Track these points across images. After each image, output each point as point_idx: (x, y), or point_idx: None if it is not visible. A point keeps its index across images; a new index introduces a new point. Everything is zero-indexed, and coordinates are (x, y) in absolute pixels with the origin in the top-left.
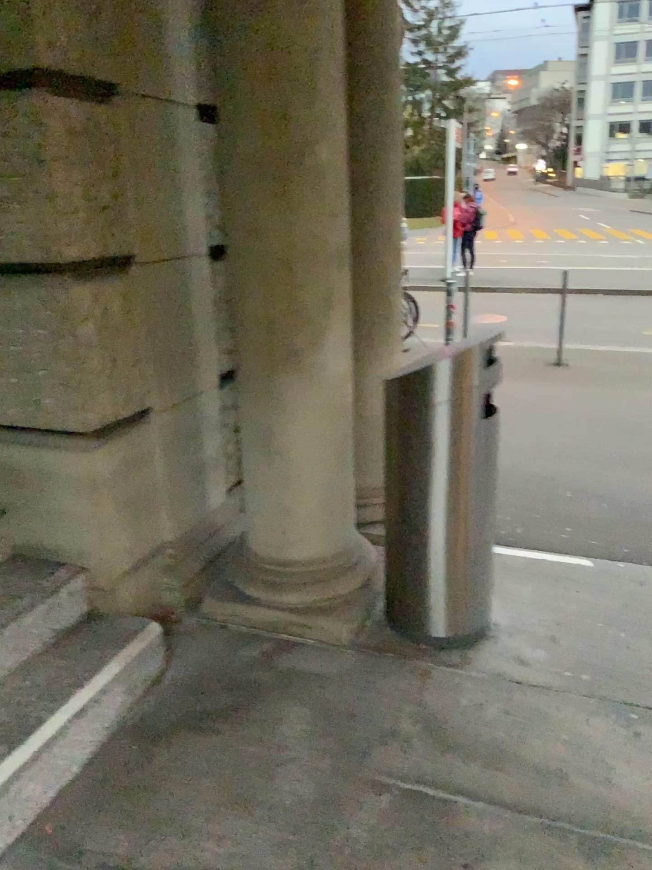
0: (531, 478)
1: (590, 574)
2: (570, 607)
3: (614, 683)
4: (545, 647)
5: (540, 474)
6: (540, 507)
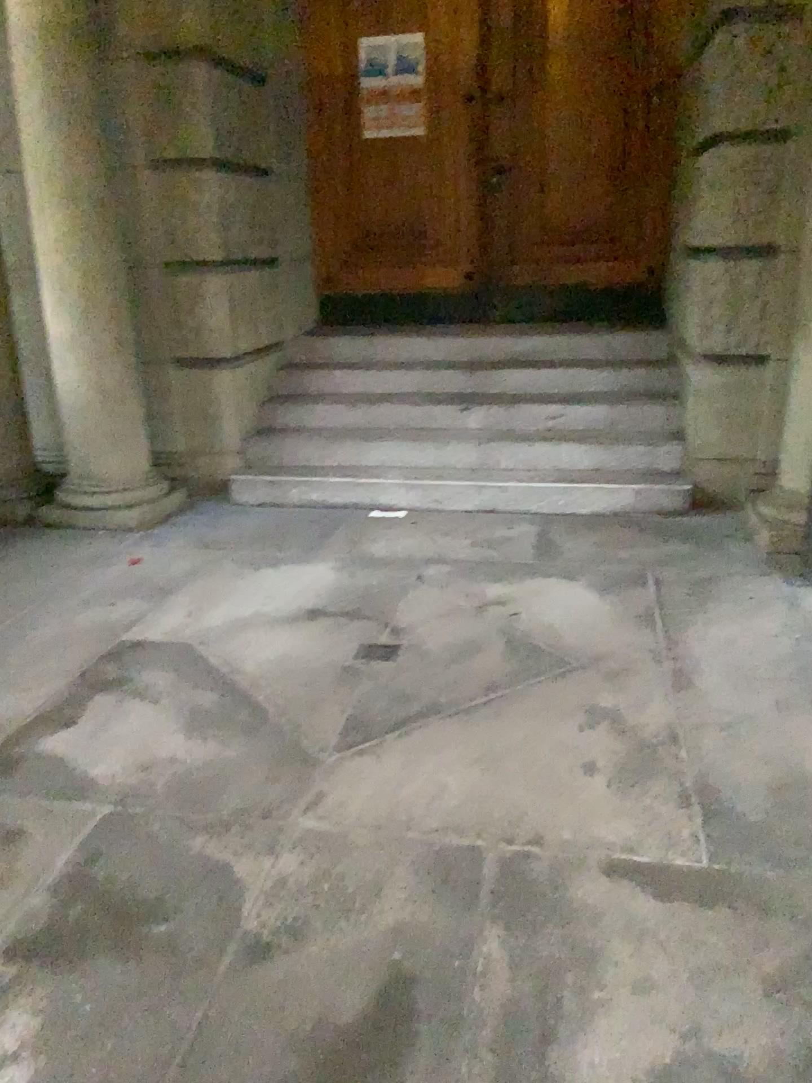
0: None
1: None
2: None
3: None
4: None
5: None
6: None
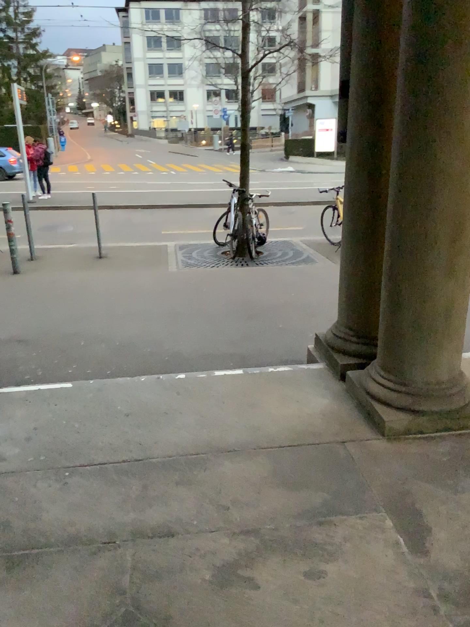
0: (58, 337)
1: (69, 393)
2: (49, 417)
3: (62, 458)
4: (23, 447)
5: (65, 333)
6: (59, 356)
